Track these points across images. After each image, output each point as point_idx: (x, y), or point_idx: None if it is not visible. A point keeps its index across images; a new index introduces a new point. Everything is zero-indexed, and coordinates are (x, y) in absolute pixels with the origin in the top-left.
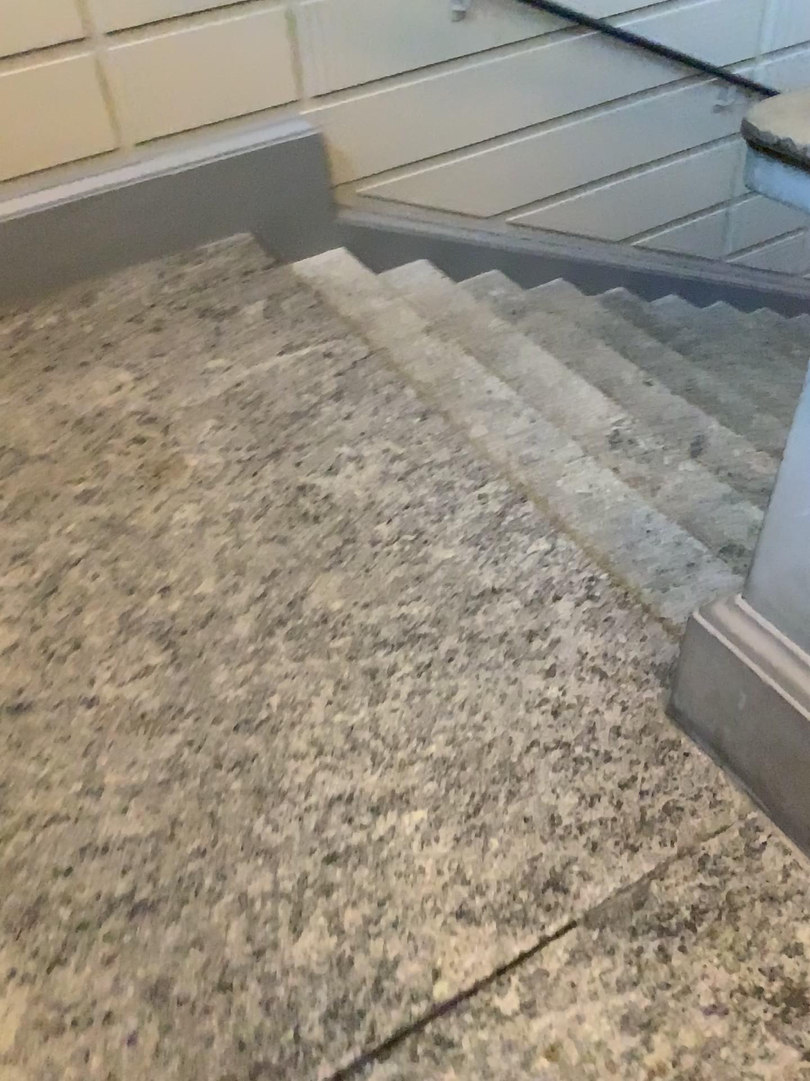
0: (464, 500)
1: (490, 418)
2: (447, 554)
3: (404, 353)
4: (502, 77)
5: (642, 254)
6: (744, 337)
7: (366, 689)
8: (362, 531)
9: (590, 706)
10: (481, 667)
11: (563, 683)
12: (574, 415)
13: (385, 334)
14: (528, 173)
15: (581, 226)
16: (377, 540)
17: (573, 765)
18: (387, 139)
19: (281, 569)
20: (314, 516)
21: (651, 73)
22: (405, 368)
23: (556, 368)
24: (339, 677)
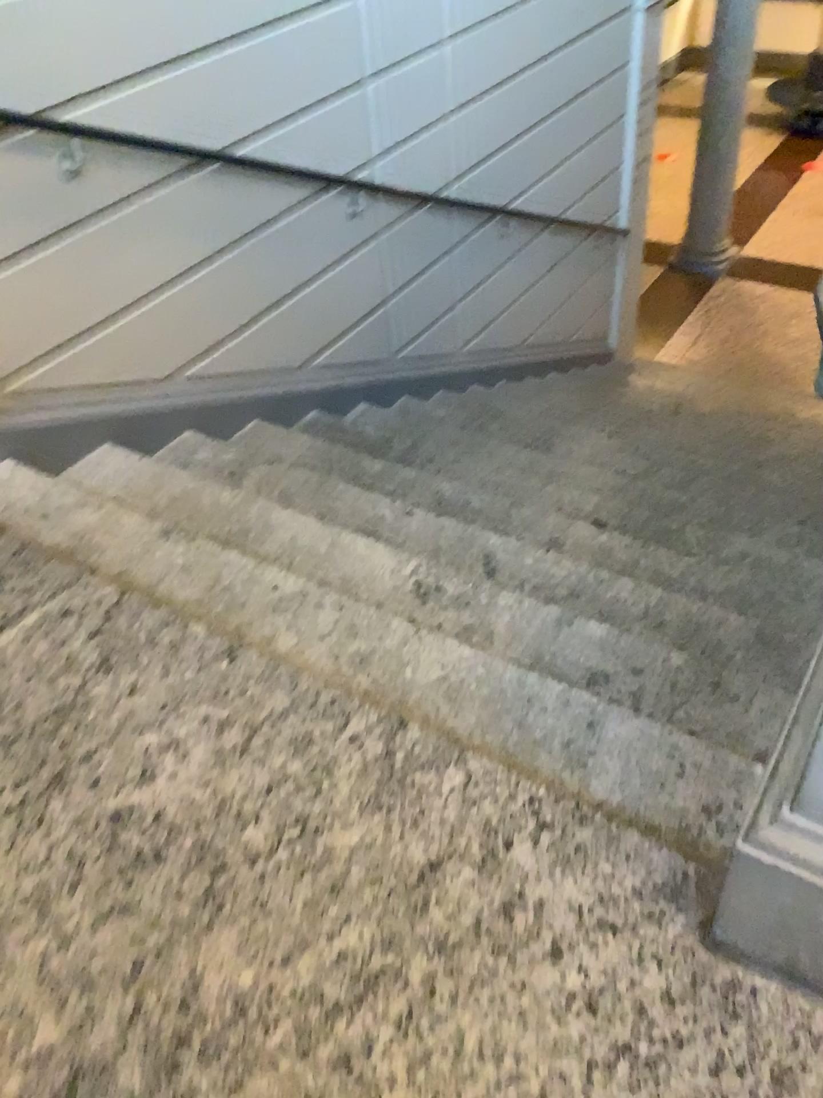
0: (333, 754)
1: (293, 623)
2: (353, 837)
3: (152, 574)
4: (139, 228)
5: (326, 372)
6: (447, 426)
7: (350, 1094)
8: (230, 848)
9: (625, 980)
10: (476, 986)
11: (579, 961)
12: (367, 580)
13: (120, 556)
14: (196, 321)
15: (262, 361)
16: (254, 852)
17: (654, 1077)
18: (29, 323)
19: (144, 954)
20: (155, 853)
21: (286, 195)
22: (165, 594)
23: (316, 528)
24: (305, 1091)
